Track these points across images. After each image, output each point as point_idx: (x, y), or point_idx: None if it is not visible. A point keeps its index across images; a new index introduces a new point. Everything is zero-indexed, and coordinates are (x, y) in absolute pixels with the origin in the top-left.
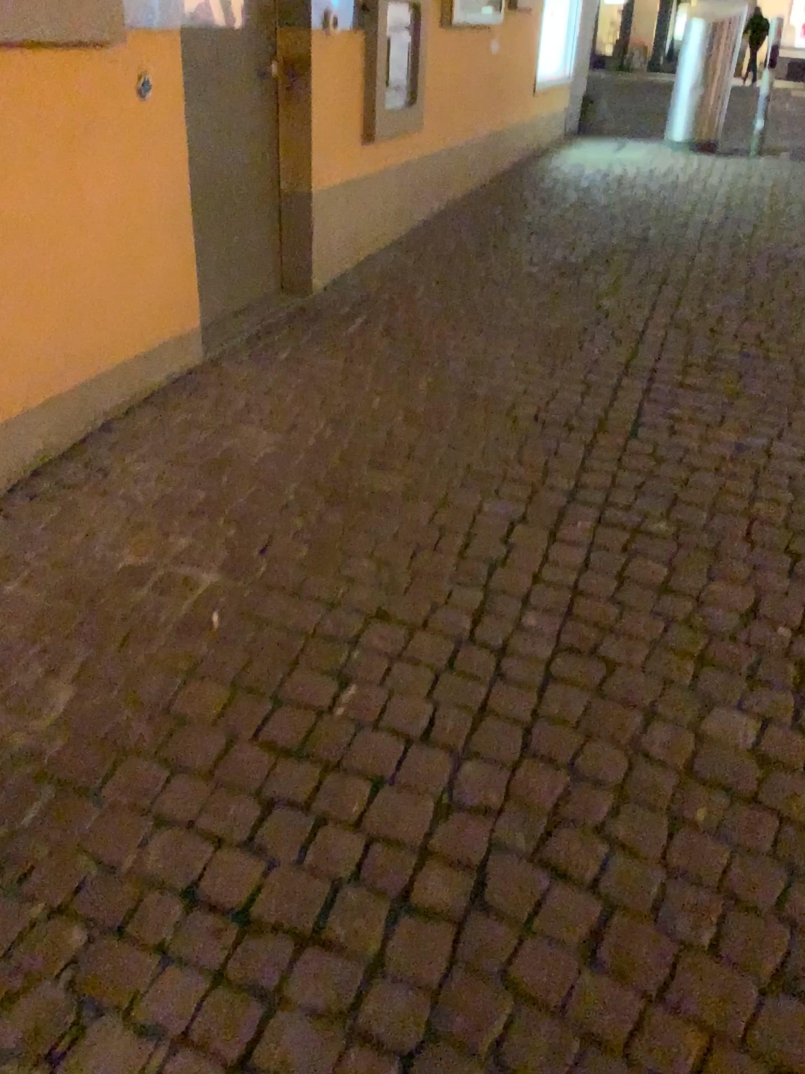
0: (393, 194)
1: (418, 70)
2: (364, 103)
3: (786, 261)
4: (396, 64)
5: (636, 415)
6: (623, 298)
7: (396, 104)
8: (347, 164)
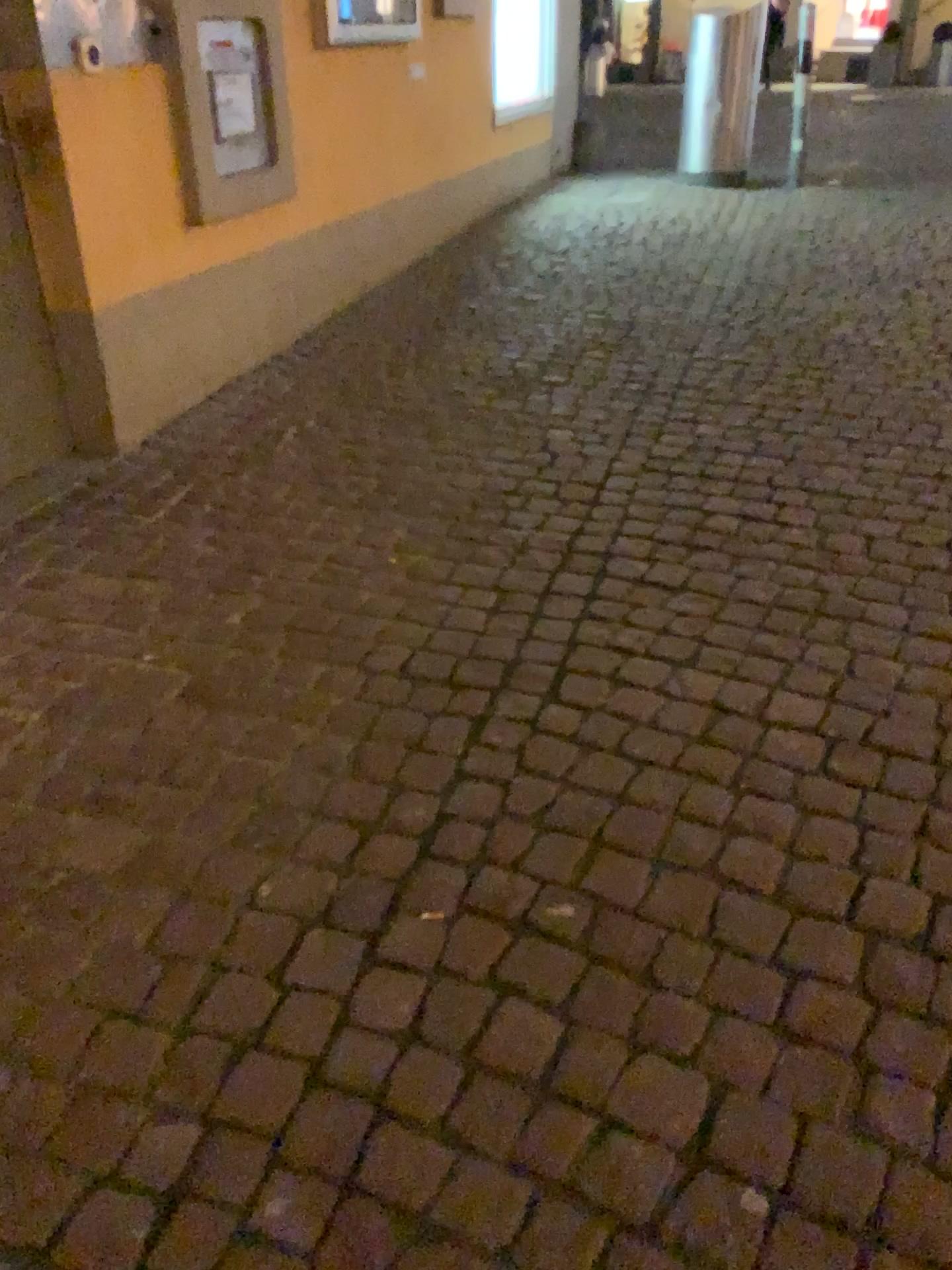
0: (256, 290)
1: (268, 113)
2: (173, 170)
3: (824, 341)
4: (225, 108)
5: (562, 647)
6: (585, 420)
7: (235, 165)
8: (157, 259)
